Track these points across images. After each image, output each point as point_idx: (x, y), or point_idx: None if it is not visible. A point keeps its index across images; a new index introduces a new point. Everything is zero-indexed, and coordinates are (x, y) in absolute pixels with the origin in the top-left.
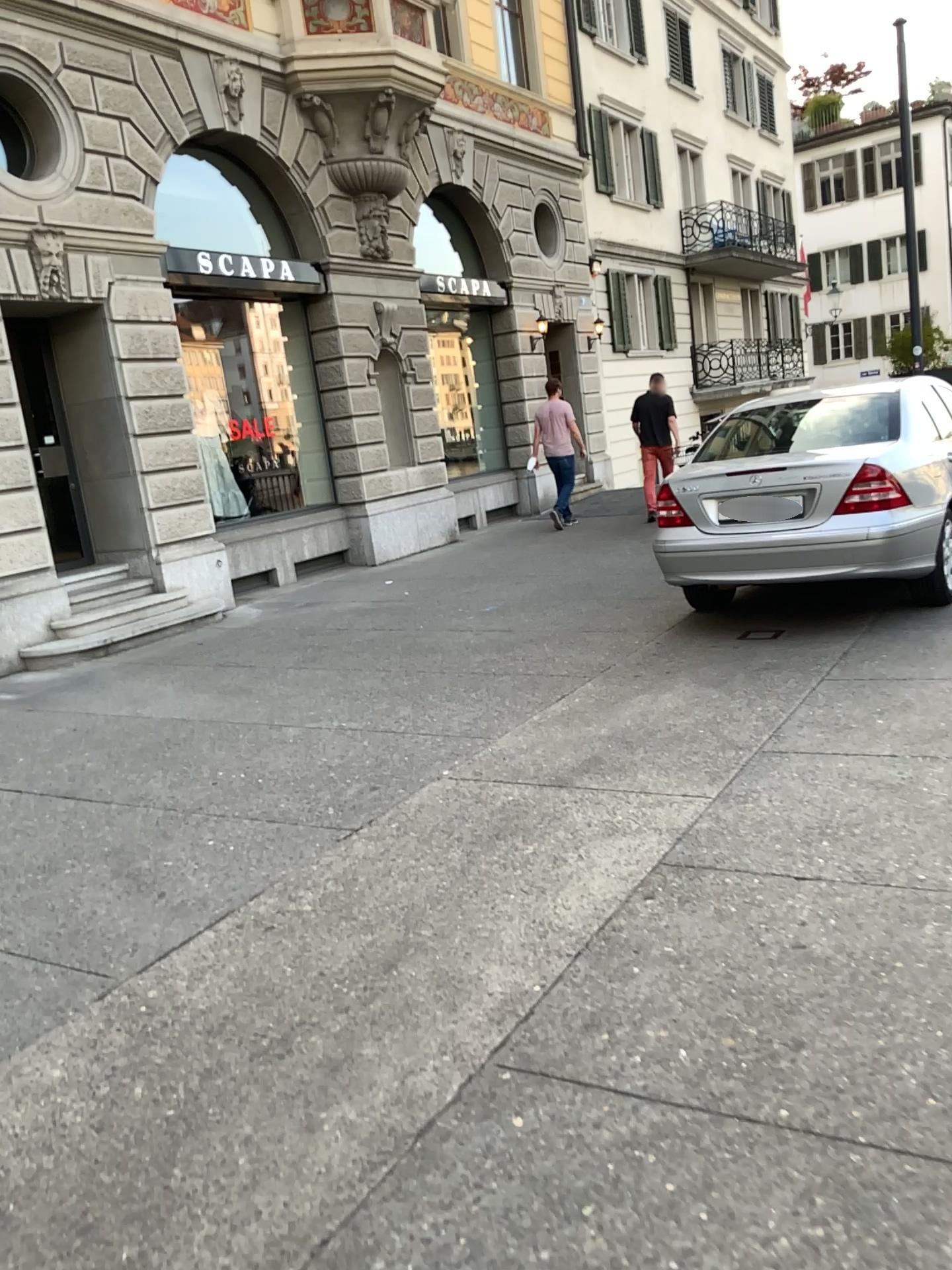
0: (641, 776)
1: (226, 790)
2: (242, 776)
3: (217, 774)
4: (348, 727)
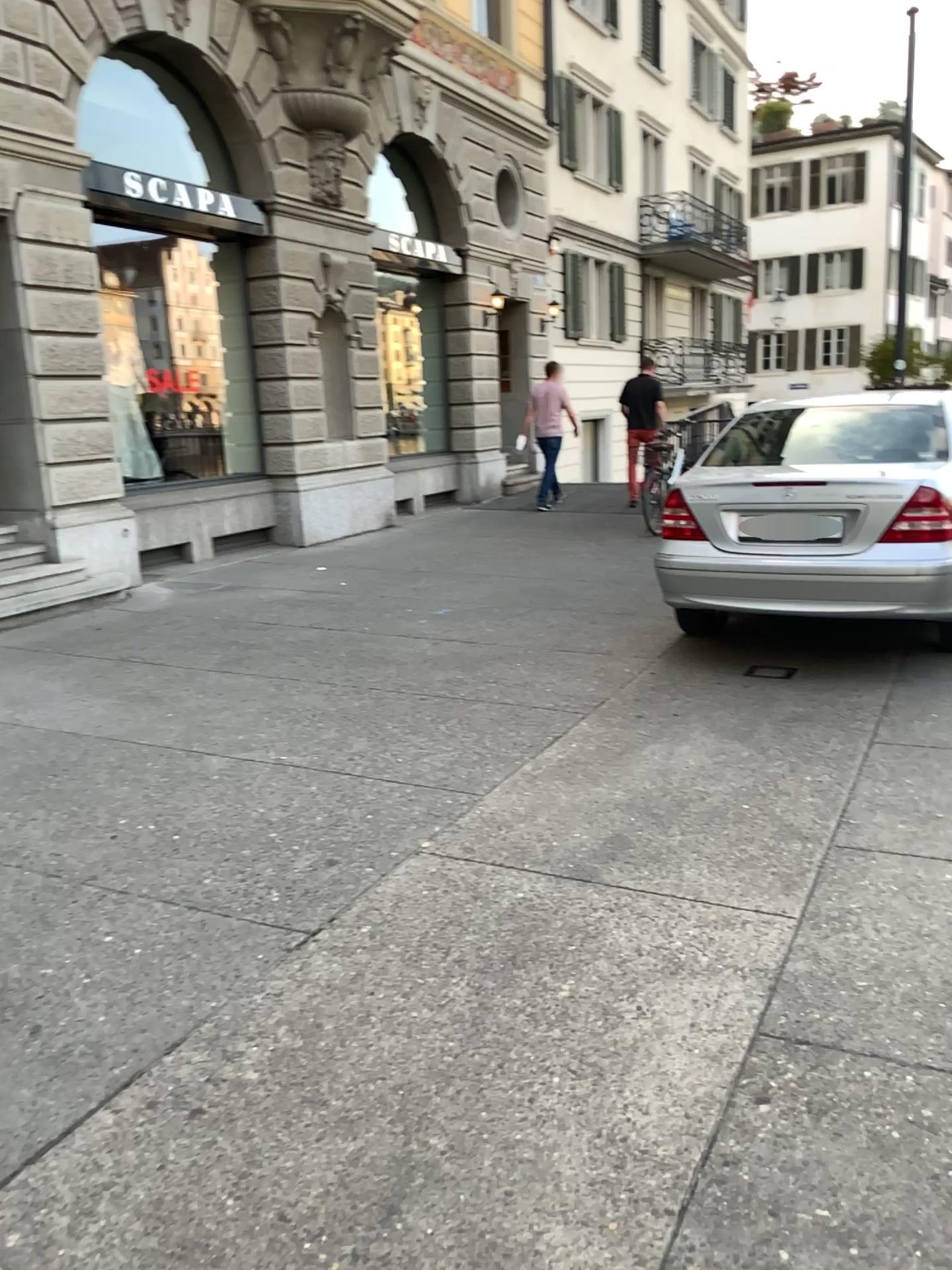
0: (684, 870)
1: (131, 848)
2: (152, 827)
3: (119, 822)
4: (289, 761)
